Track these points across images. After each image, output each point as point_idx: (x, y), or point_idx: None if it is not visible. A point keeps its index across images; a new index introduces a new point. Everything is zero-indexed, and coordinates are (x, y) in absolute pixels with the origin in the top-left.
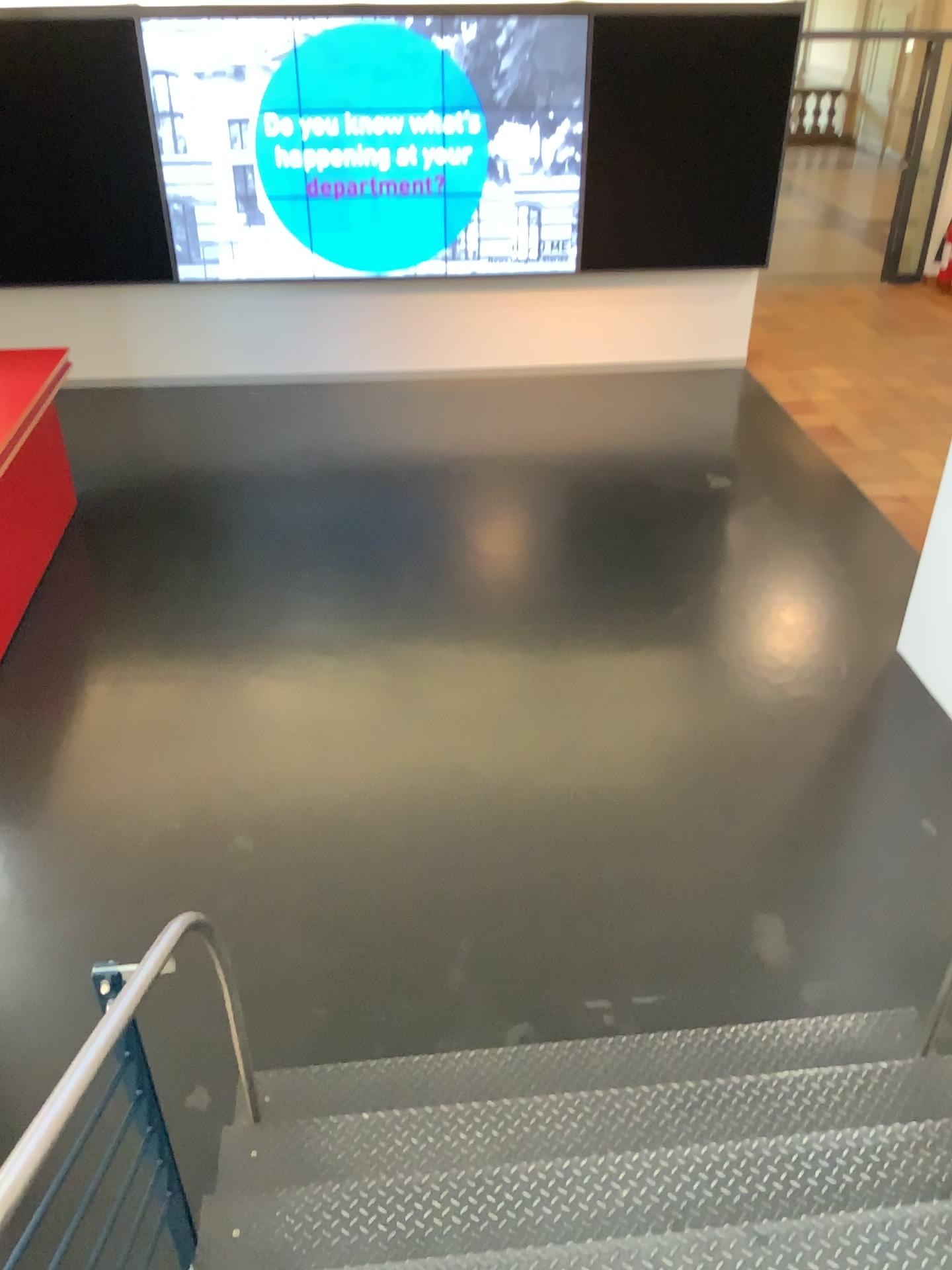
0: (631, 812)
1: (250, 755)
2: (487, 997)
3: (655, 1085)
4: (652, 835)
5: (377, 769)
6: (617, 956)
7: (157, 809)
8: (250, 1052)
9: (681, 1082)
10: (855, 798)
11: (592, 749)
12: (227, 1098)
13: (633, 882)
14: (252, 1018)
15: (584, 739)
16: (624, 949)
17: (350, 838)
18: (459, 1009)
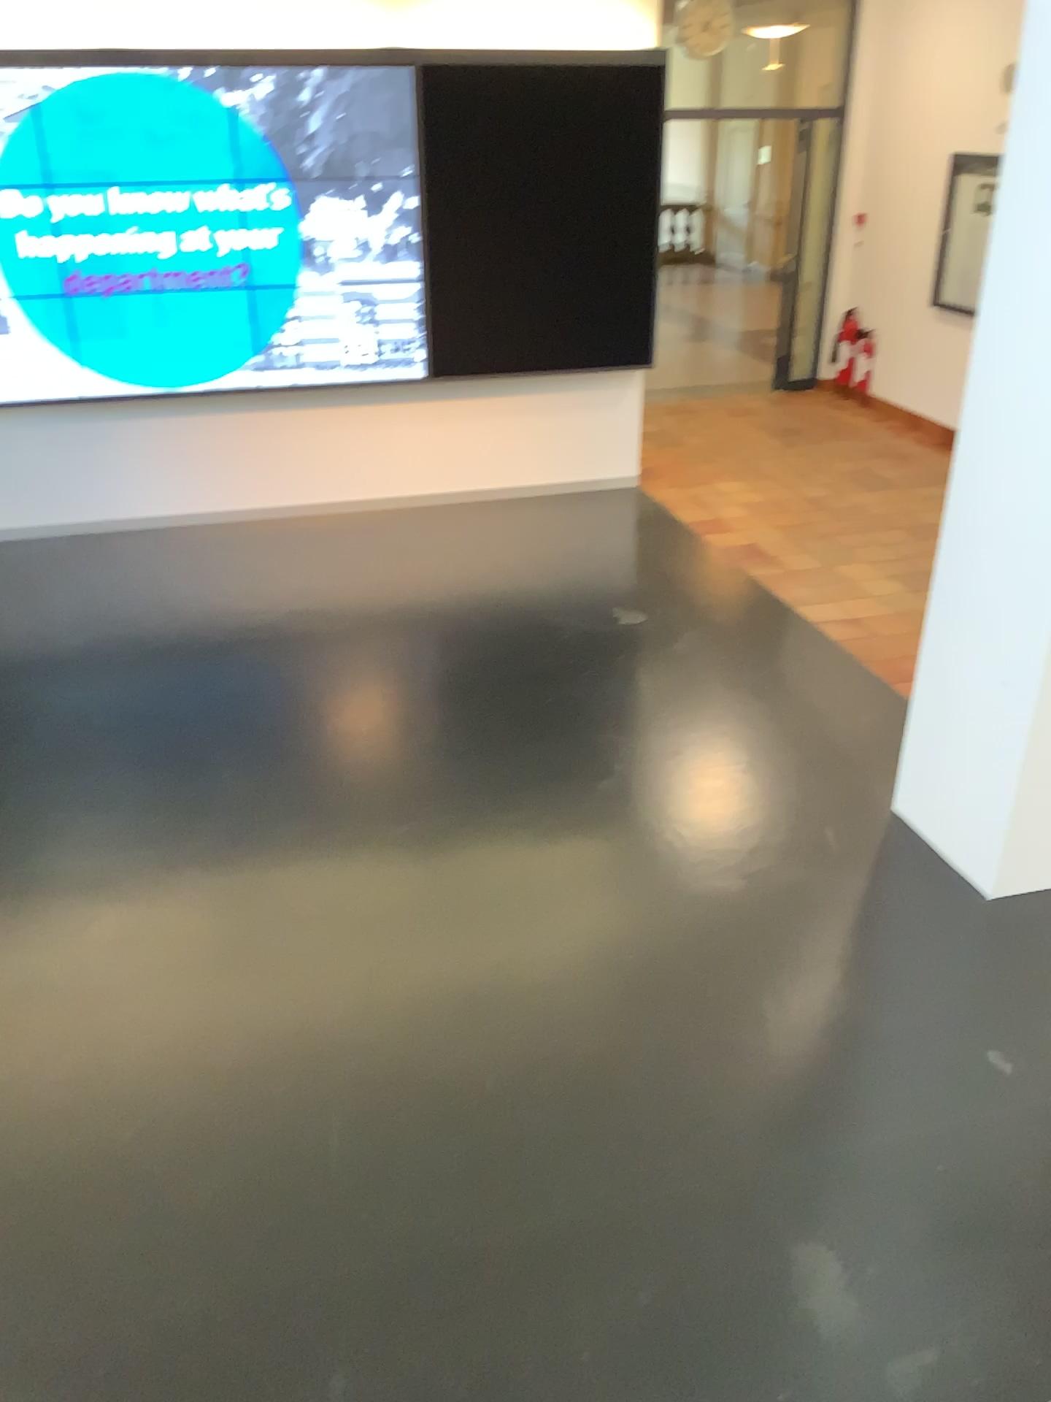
0: (573, 1100)
1: None
2: None
3: None
4: (609, 1134)
5: (177, 1079)
6: (581, 1367)
7: None
8: None
9: None
10: (887, 1033)
11: (505, 1004)
12: None
13: (590, 1222)
14: None
15: (493, 989)
16: (591, 1352)
17: (130, 1209)
18: None
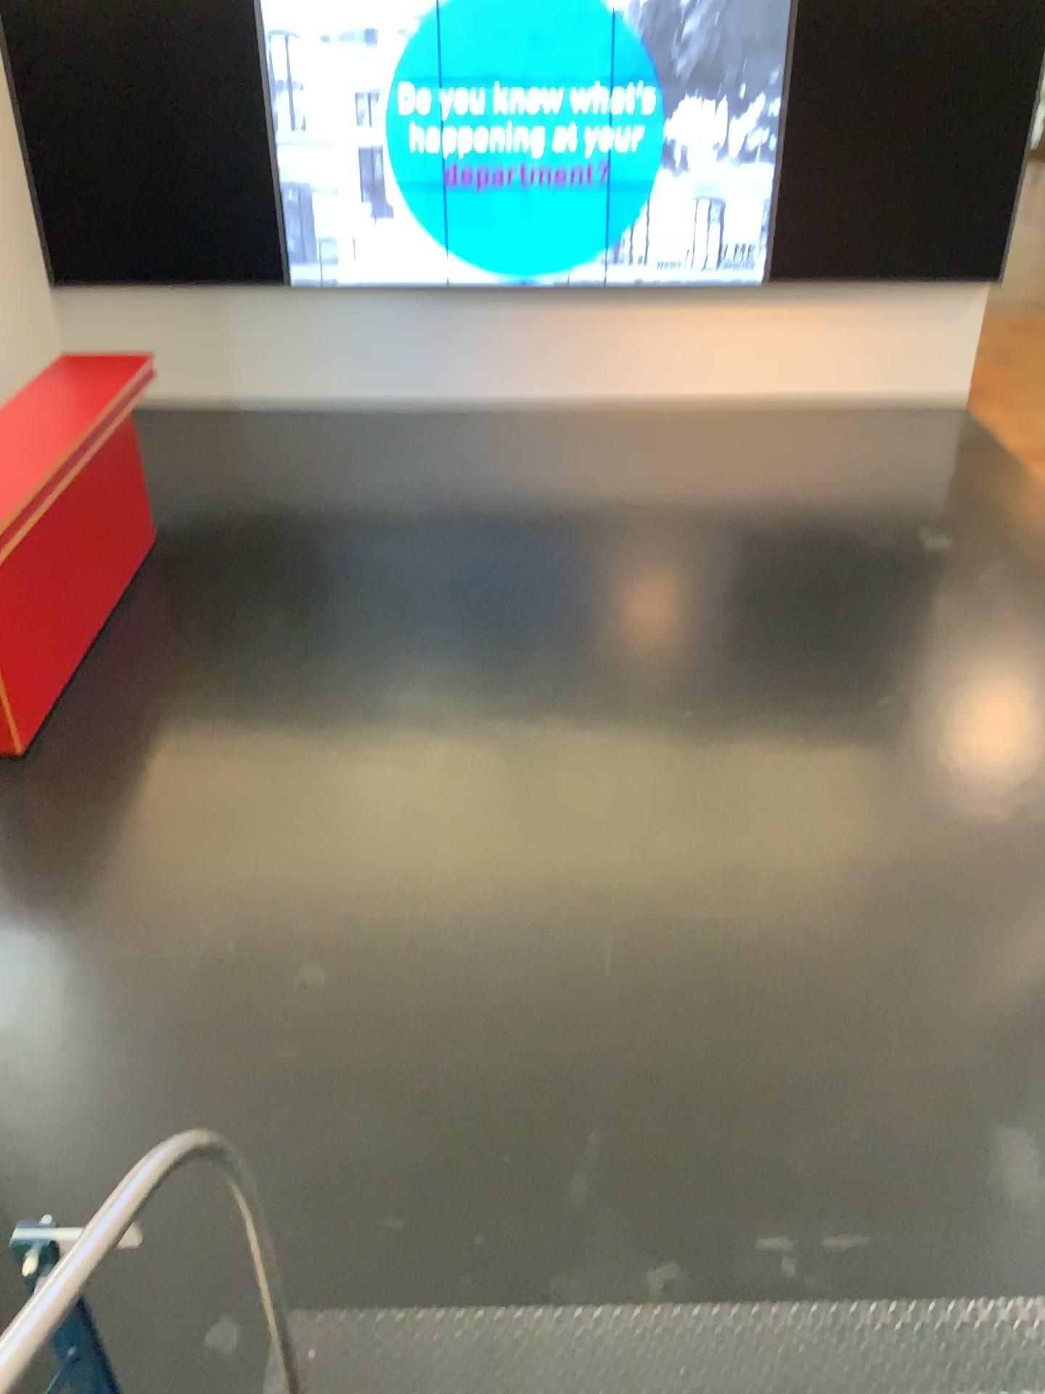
0: (821, 965)
1: (331, 856)
2: (621, 1218)
3: (863, 1391)
4: (850, 999)
5: (490, 885)
6: (801, 1171)
7: (209, 921)
8: (294, 1277)
9: (902, 1391)
10: None
11: (770, 876)
12: (256, 1345)
13: (823, 1064)
14: (302, 1224)
15: (760, 861)
16: (812, 1162)
17: (449, 976)
18: (582, 1233)
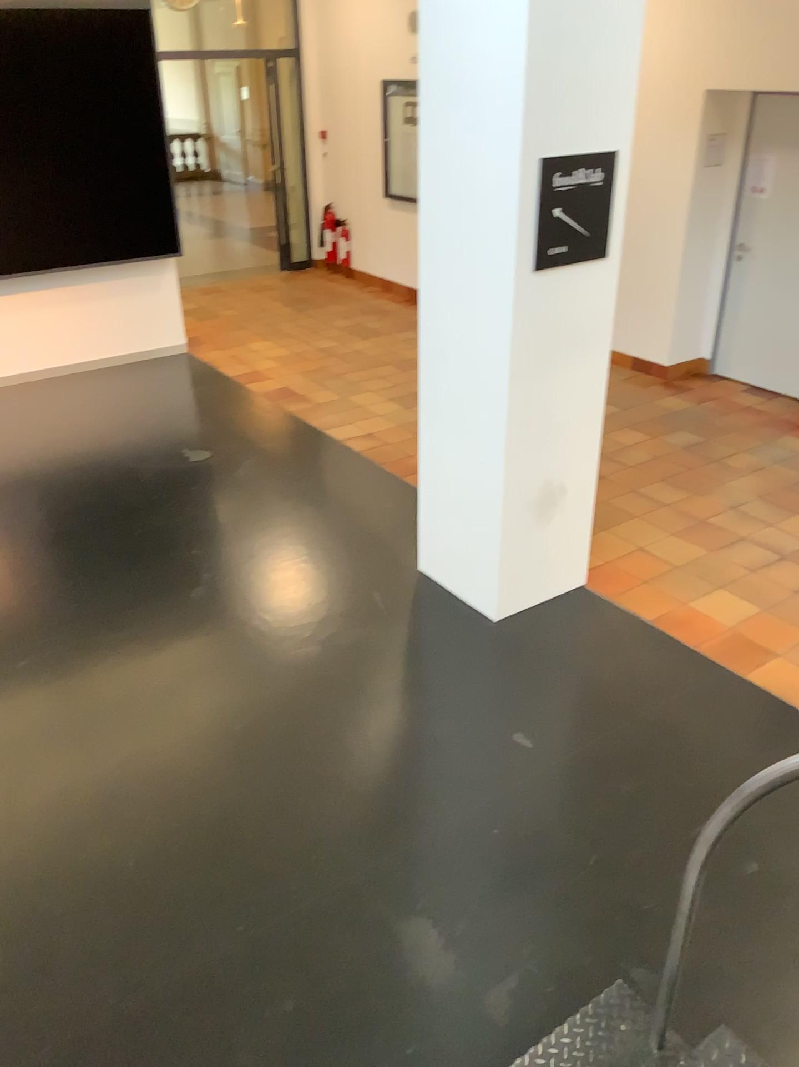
0: (210, 856)
1: None
2: None
3: None
4: (244, 876)
5: None
6: None
7: None
8: None
9: None
10: (445, 738)
11: (139, 792)
12: None
13: (240, 954)
14: None
15: (126, 781)
16: (257, 1064)
17: None
18: None
